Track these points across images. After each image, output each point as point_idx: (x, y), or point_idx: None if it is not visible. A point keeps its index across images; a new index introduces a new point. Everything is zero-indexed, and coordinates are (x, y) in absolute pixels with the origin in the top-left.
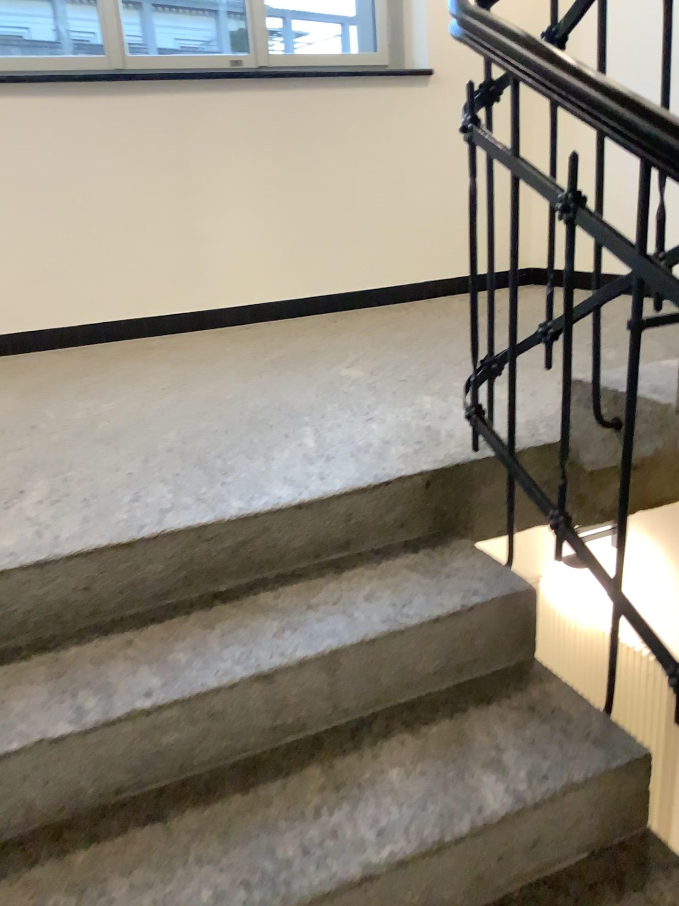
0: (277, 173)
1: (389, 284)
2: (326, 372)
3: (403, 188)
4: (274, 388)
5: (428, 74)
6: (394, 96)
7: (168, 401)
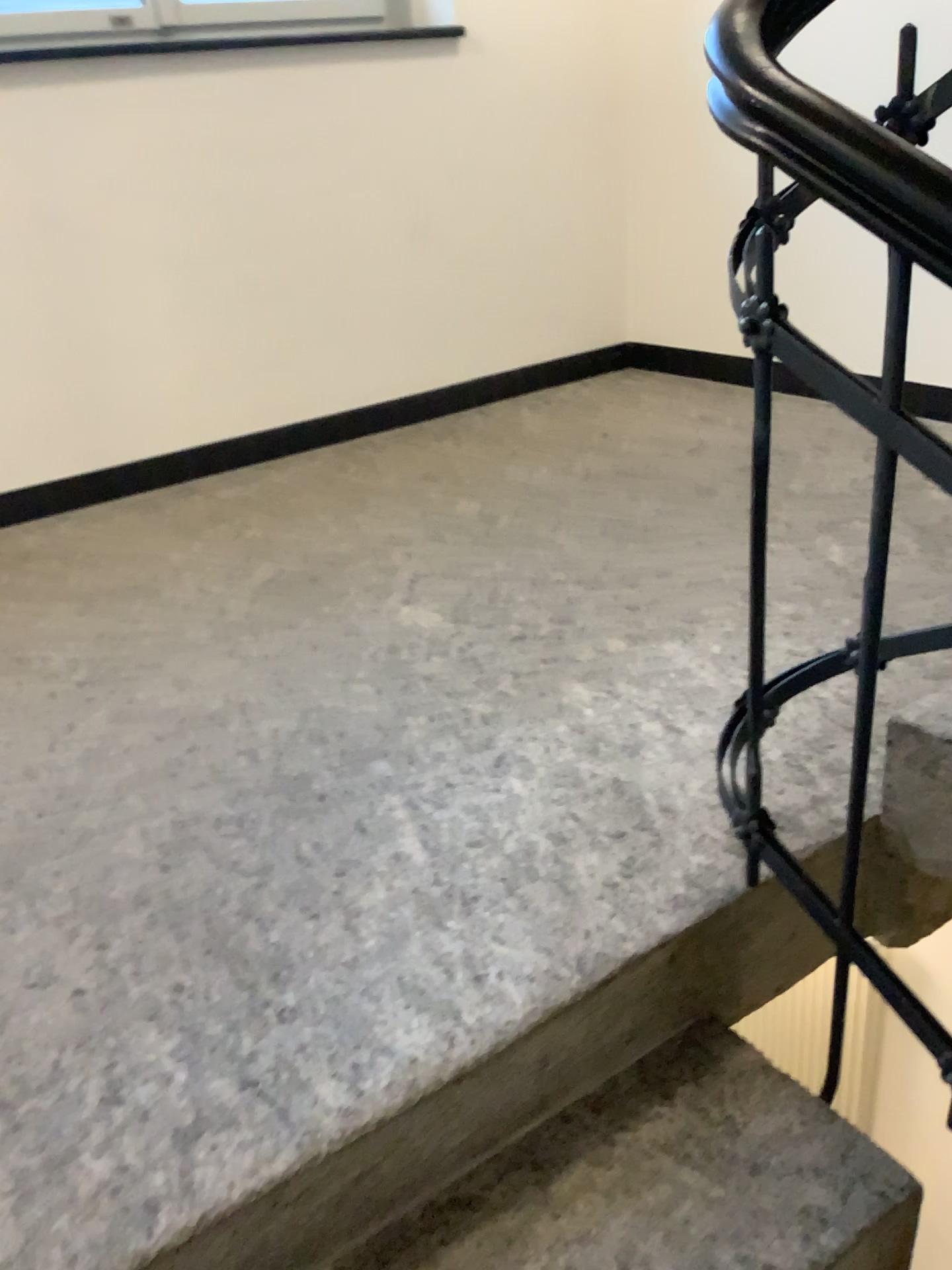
0: (219, 215)
1: (416, 387)
2: (370, 617)
3: (428, 228)
4: (290, 666)
5: (457, 32)
6: (406, 72)
7: (98, 719)
